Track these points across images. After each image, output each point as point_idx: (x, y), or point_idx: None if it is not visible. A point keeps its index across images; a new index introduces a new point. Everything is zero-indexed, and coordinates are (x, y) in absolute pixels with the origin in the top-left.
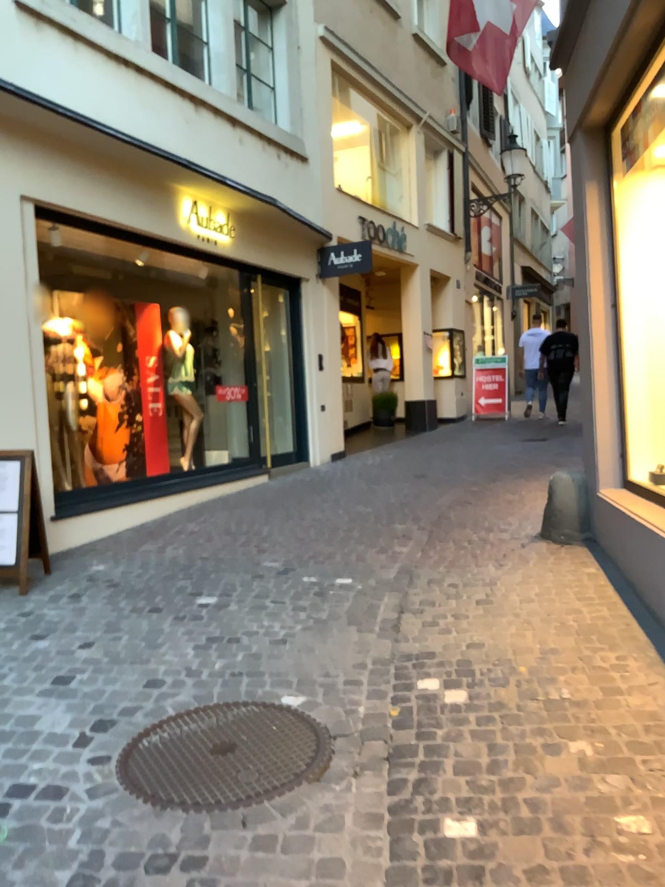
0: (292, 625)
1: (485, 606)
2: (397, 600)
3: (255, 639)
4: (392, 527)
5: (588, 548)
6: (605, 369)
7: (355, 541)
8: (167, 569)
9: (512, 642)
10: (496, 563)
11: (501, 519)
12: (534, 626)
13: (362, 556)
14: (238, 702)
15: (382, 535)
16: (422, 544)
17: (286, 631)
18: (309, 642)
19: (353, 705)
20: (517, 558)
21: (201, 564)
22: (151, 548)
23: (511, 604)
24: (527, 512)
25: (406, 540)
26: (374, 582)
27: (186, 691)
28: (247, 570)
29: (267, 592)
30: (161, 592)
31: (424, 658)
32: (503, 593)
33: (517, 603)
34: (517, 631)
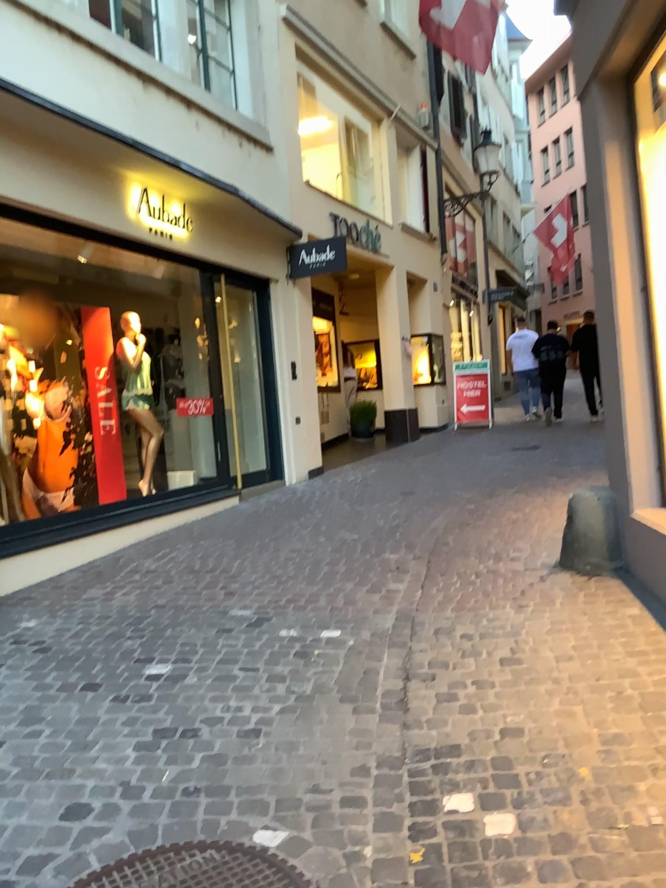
0: (267, 705)
1: (513, 669)
2: (400, 662)
3: (218, 730)
4: (383, 558)
5: (622, 581)
6: (635, 365)
7: (342, 578)
8: (113, 625)
9: (561, 726)
10: (514, 605)
11: (510, 545)
12: (585, 701)
13: (351, 598)
14: (191, 847)
15: (372, 569)
16: (422, 580)
17: (260, 715)
18: (290, 734)
19: (357, 847)
20: (540, 596)
21: (155, 617)
22: (95, 596)
23: (546, 665)
24: (537, 534)
25: (402, 576)
26: (368, 635)
27: (118, 829)
28: (211, 623)
29: (235, 656)
30: (100, 661)
31: (447, 757)
32: (532, 648)
33: (554, 663)
34: (563, 708)
